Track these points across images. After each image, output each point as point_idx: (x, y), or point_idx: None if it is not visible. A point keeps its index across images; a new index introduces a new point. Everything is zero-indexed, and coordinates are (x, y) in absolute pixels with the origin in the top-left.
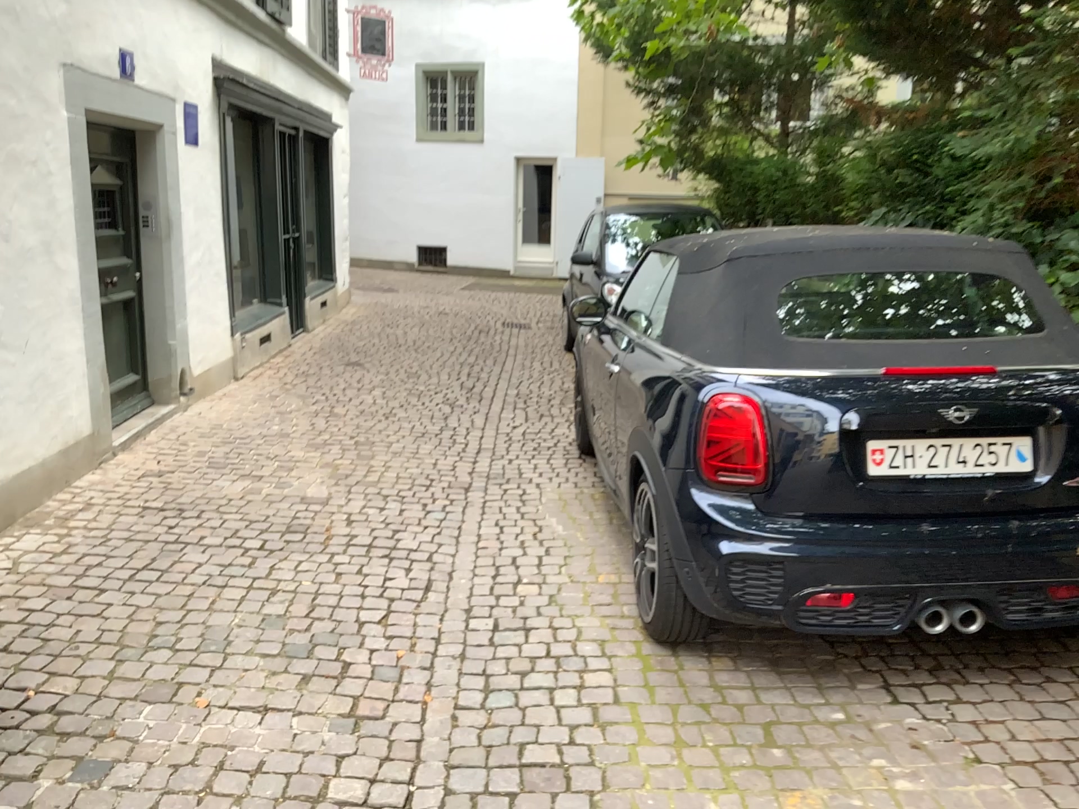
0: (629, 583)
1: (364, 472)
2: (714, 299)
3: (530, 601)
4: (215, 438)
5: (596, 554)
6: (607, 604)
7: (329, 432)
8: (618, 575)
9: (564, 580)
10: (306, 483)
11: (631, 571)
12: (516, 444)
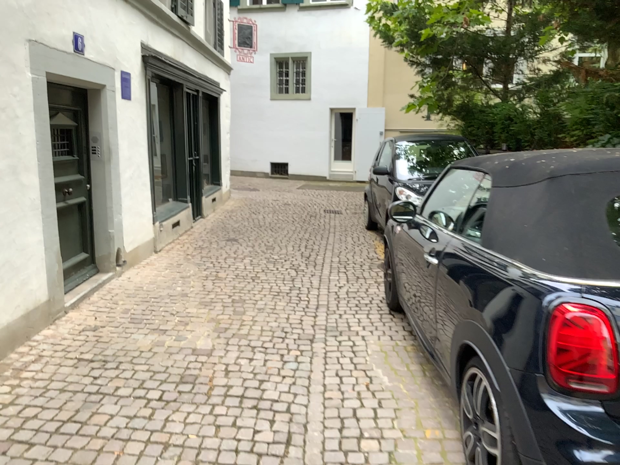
0: (453, 439)
1: (238, 328)
2: (535, 211)
3: (375, 459)
4: (136, 299)
5: (420, 407)
6: (439, 464)
7: (215, 292)
8: (441, 430)
9: (399, 436)
10: (197, 338)
11: (452, 426)
12: (344, 302)
